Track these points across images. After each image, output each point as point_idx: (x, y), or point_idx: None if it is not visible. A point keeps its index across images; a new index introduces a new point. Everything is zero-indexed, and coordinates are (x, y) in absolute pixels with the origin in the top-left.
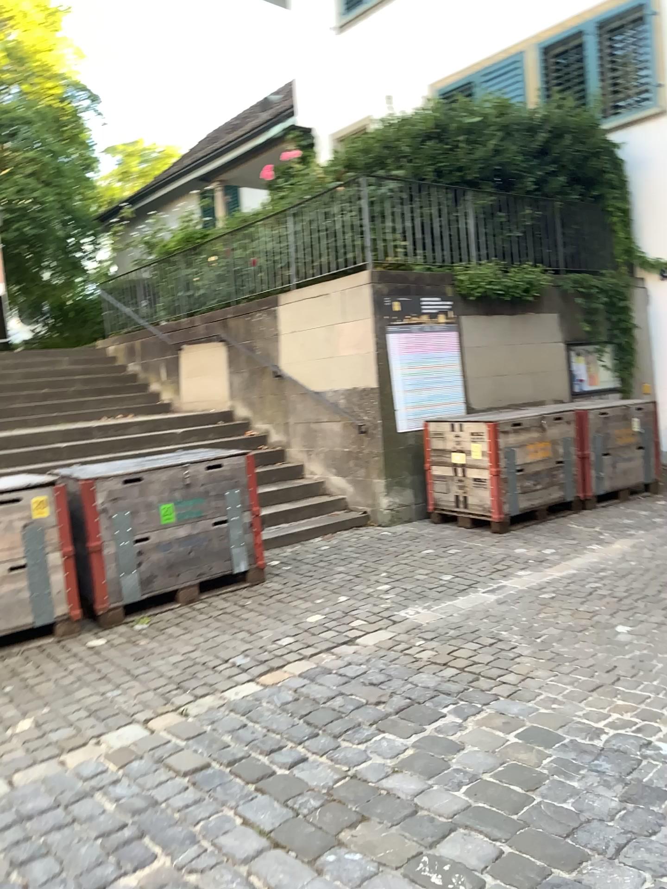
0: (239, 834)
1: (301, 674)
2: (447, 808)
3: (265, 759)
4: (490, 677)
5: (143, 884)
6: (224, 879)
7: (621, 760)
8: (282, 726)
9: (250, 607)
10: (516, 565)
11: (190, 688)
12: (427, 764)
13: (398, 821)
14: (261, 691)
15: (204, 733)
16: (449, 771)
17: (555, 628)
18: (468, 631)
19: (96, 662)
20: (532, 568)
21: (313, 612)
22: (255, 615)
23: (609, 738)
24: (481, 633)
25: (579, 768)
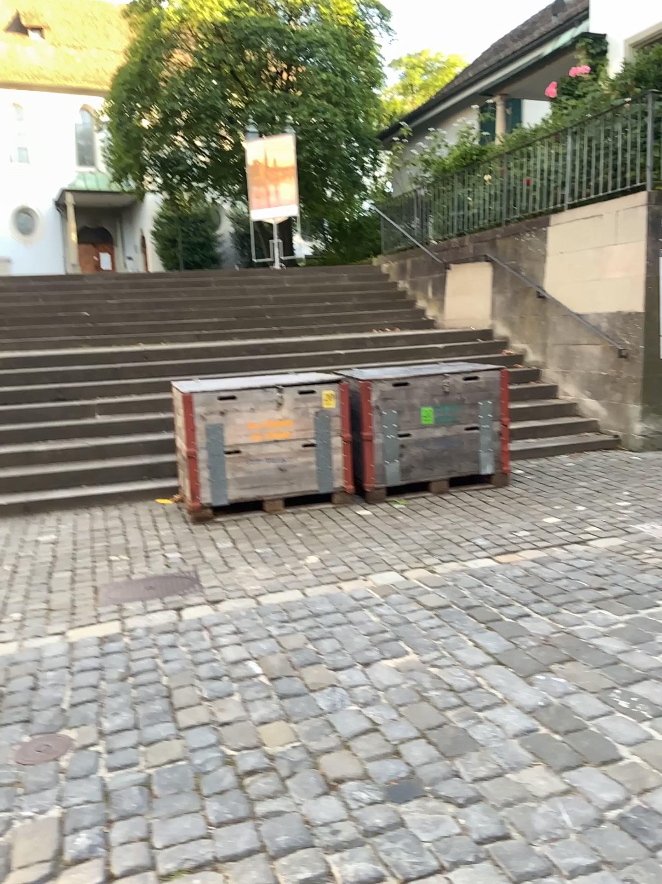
0: (470, 651)
1: (533, 558)
2: (644, 664)
3: (496, 610)
4: None
5: (399, 666)
6: (458, 673)
7: None
8: (511, 590)
9: (493, 503)
10: None
11: (438, 555)
12: (633, 634)
13: (600, 665)
14: (497, 565)
15: (448, 586)
16: (652, 641)
17: None
18: None
19: (363, 527)
20: None
21: (551, 514)
22: (497, 510)
23: None
24: None
25: None
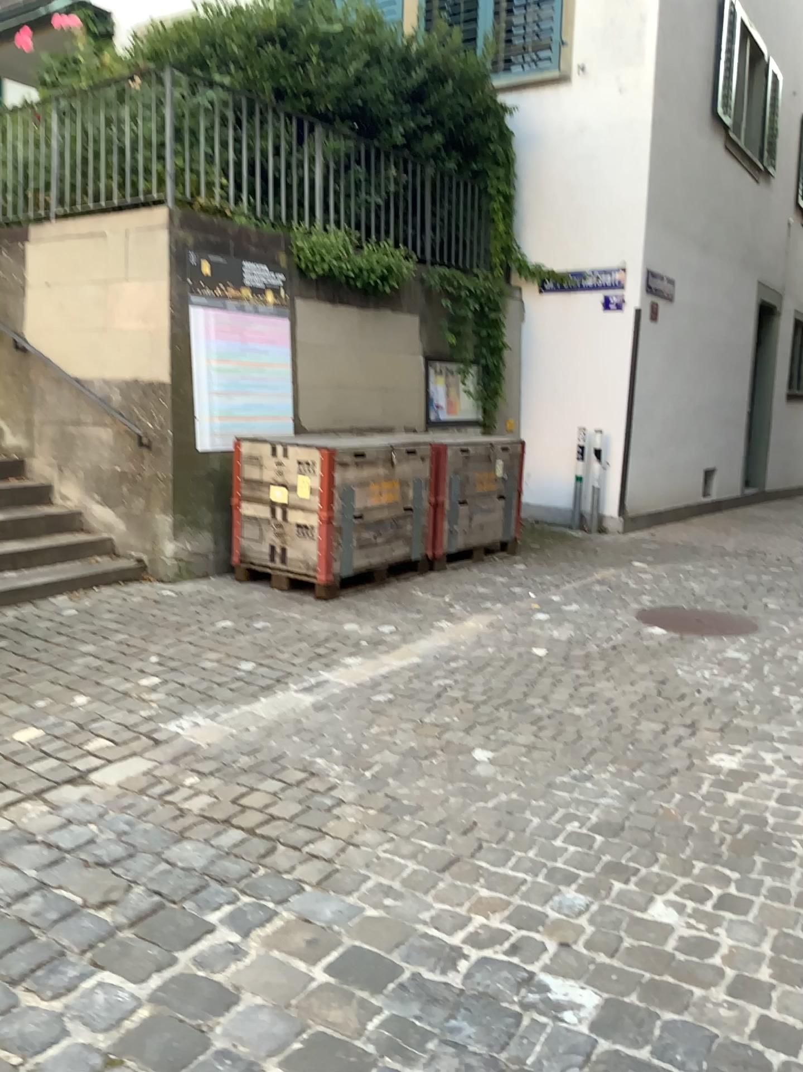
0: None
1: None
2: None
3: None
4: (293, 845)
5: None
6: None
7: (491, 1020)
8: None
9: None
10: (343, 649)
11: None
12: (167, 1044)
13: None
14: None
15: None
16: (204, 1061)
17: (393, 757)
18: (266, 759)
19: None
20: (363, 655)
21: (29, 720)
22: None
23: (470, 972)
24: (285, 764)
25: (425, 1042)
